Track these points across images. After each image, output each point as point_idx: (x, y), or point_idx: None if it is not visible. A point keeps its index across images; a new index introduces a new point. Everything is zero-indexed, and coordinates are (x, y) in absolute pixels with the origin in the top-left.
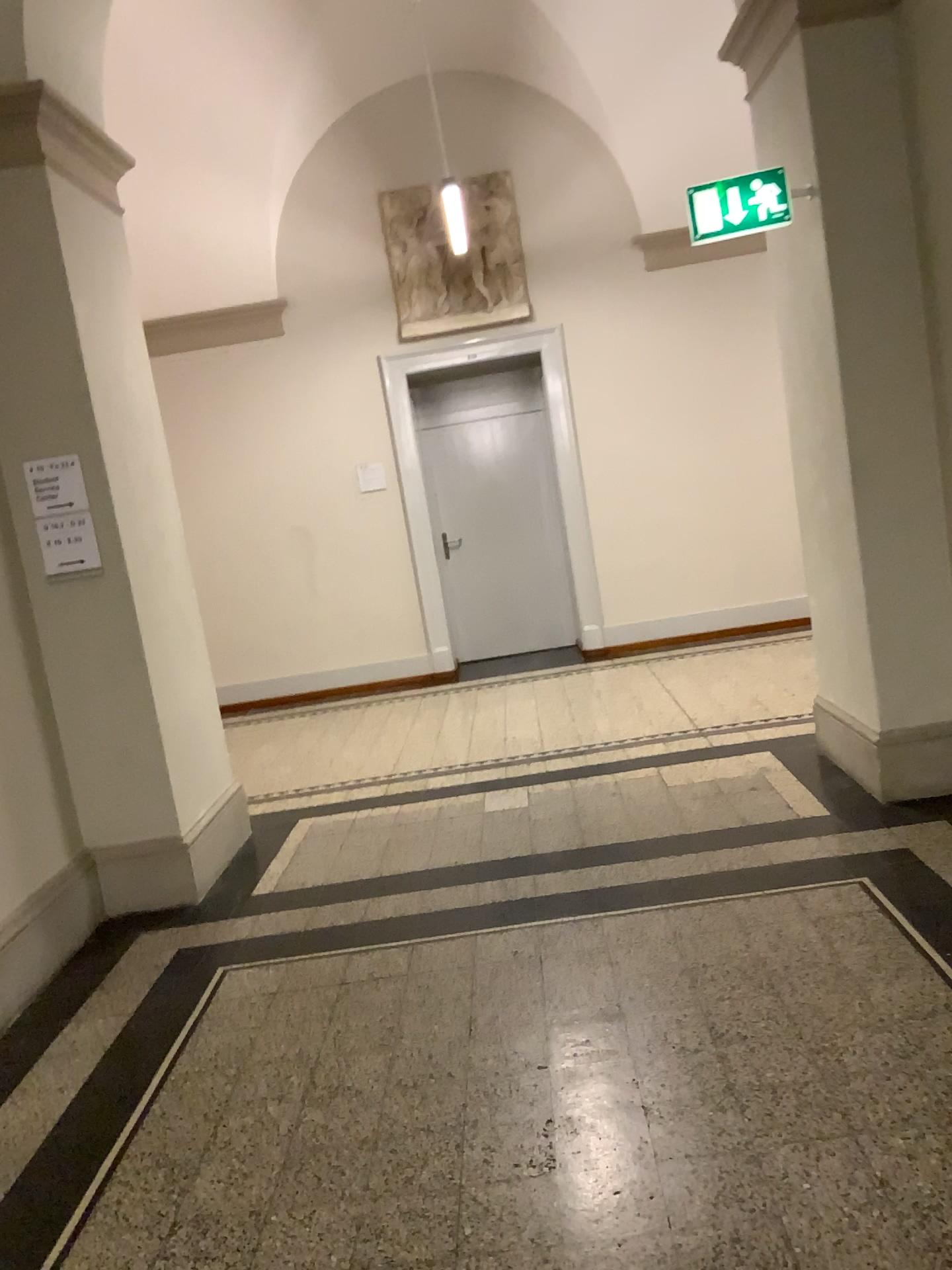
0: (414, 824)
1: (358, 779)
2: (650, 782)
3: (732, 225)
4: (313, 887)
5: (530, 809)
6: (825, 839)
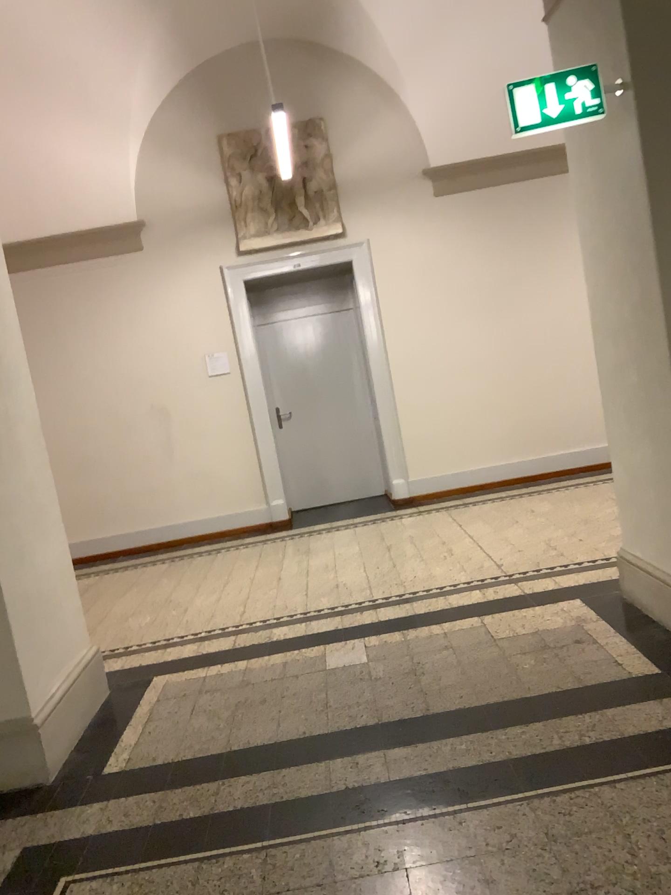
0: (262, 685)
1: (209, 633)
2: (478, 635)
3: (547, 120)
4: (164, 765)
5: (370, 668)
6: (670, 706)
